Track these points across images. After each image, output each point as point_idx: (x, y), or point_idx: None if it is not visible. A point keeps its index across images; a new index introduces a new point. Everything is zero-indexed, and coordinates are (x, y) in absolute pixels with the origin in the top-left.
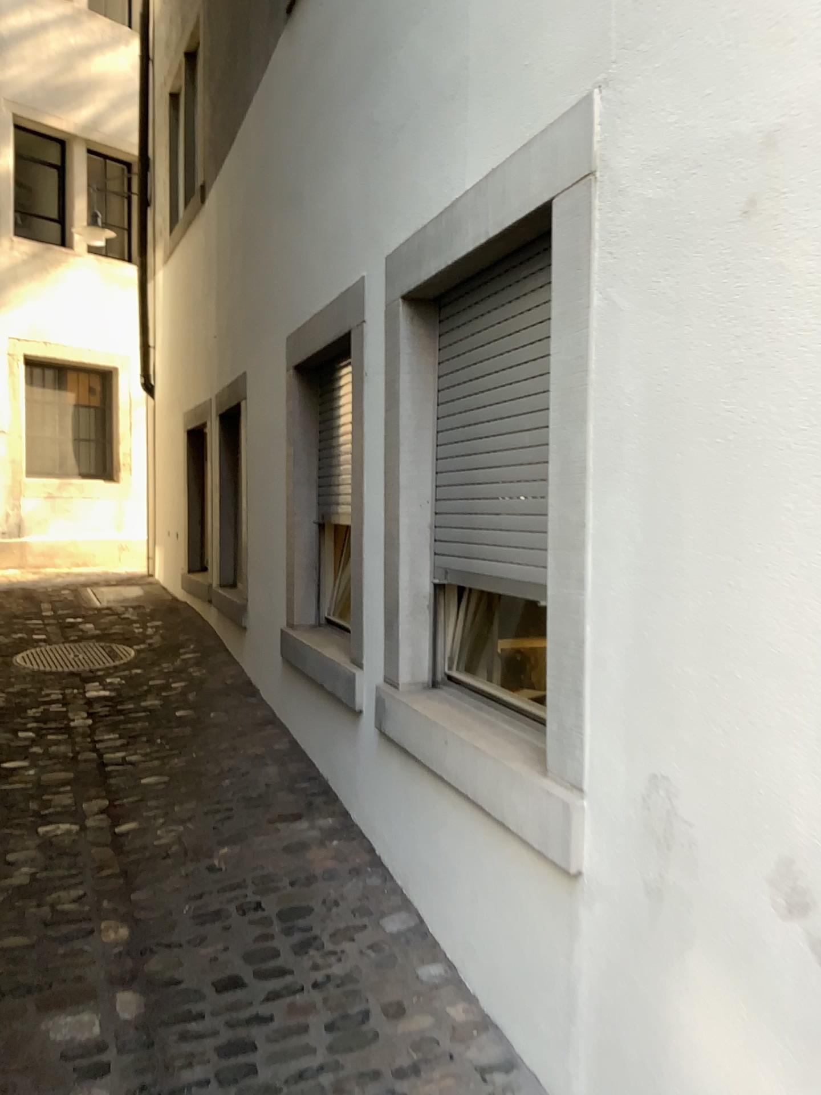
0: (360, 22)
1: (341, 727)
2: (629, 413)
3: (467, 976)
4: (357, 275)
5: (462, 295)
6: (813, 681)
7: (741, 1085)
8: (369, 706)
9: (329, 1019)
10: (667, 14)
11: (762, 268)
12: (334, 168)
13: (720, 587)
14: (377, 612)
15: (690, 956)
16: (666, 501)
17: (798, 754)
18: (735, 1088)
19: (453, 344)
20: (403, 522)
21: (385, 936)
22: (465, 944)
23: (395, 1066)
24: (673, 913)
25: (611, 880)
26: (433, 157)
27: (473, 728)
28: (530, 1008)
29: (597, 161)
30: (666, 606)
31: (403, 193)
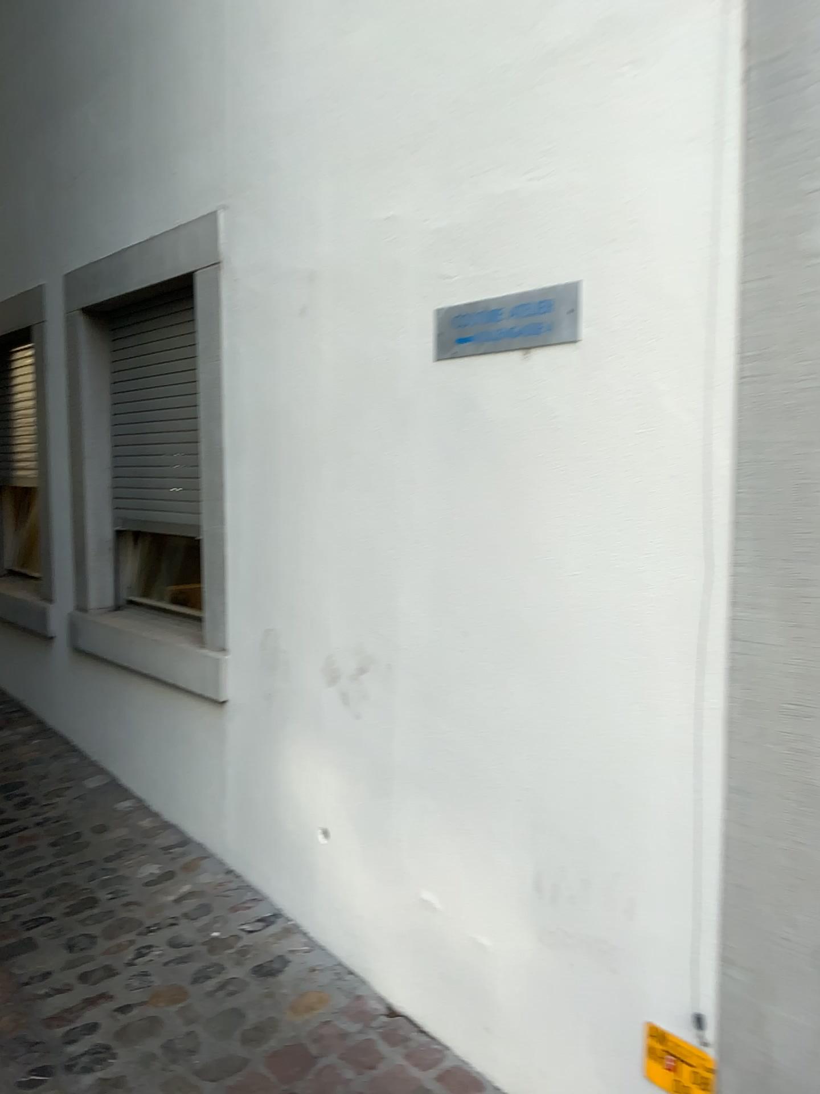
0: (30, 71)
1: (34, 653)
2: (247, 416)
3: (152, 801)
4: (36, 282)
5: (130, 314)
6: (337, 562)
7: (312, 785)
8: (61, 630)
9: (52, 839)
10: (260, 182)
11: (310, 345)
12: (8, 185)
13: (296, 518)
14: (65, 555)
15: (287, 726)
16: (268, 470)
17: (332, 601)
18: (310, 788)
19: (123, 350)
20: (85, 484)
21: (88, 790)
22: (150, 781)
23: (105, 854)
24: (278, 706)
25: (244, 699)
26: (104, 210)
27: (151, 629)
28: (197, 801)
29: (223, 256)
30: (269, 531)
31: (78, 228)
